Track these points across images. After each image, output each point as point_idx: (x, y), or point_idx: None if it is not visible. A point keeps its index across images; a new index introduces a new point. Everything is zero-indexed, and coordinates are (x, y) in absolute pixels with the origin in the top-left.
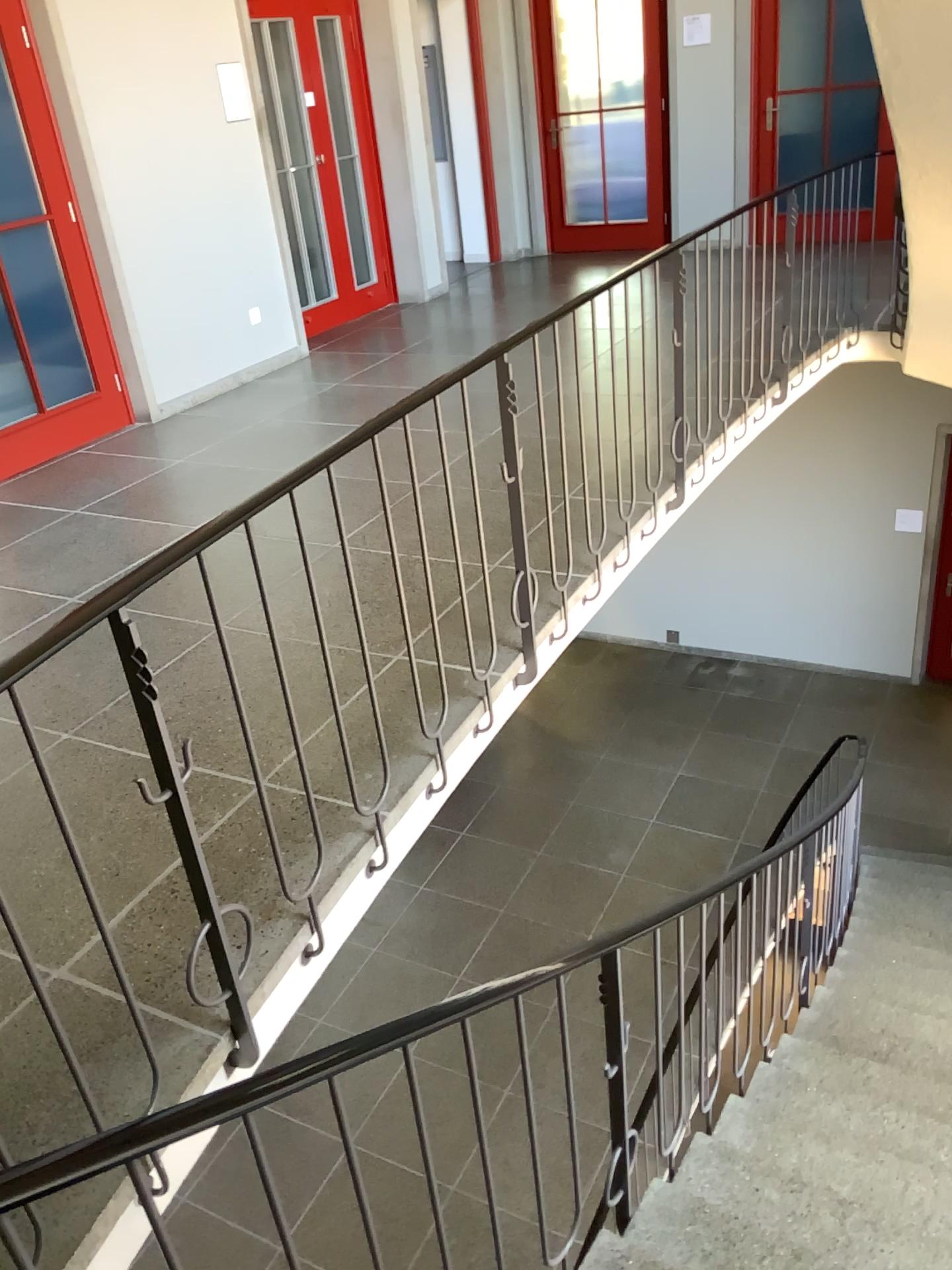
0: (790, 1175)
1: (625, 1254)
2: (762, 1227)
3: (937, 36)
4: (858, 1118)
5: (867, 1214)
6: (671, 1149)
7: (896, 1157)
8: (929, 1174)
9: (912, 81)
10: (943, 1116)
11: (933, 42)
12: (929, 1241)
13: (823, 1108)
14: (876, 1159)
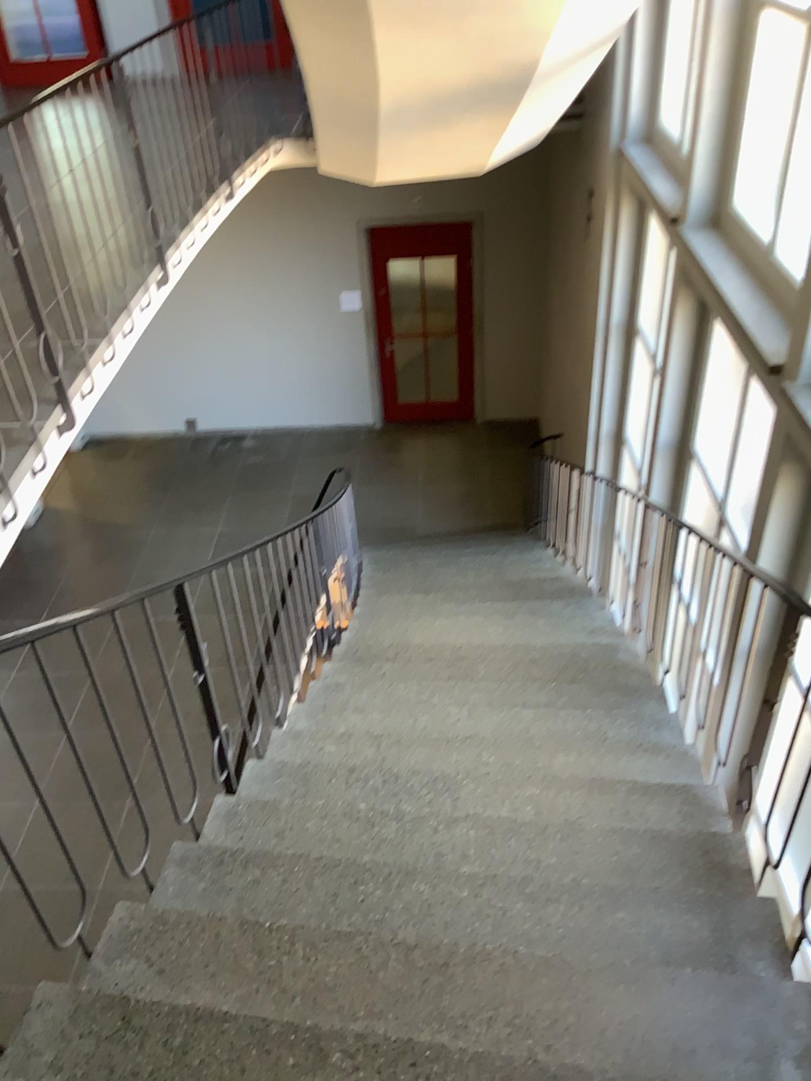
0: (340, 734)
1: (236, 805)
2: (326, 764)
3: None
4: (380, 694)
5: (393, 739)
6: (255, 738)
7: (407, 707)
8: (428, 709)
9: None
10: (433, 679)
11: None
12: (432, 741)
13: (357, 695)
14: (395, 711)
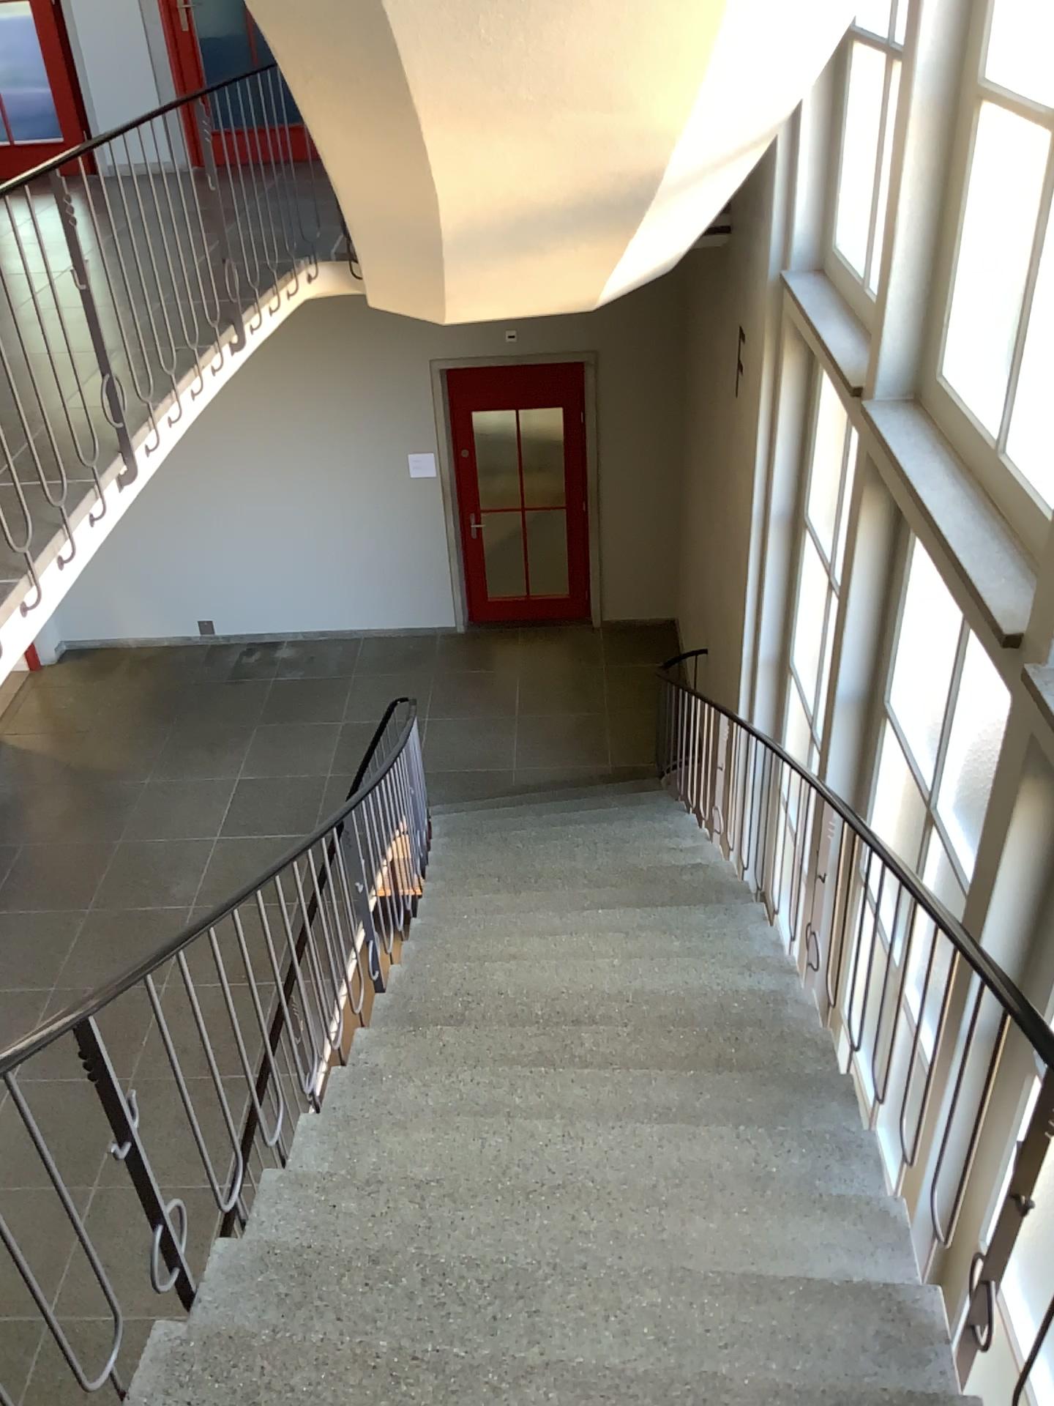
0: (366, 1177)
1: (187, 1336)
2: (338, 1244)
3: None
4: (434, 1091)
5: (445, 1186)
6: (230, 1201)
7: (471, 1118)
8: (503, 1122)
9: None
10: (514, 1060)
11: None
12: (504, 1189)
13: (399, 1094)
14: (453, 1127)
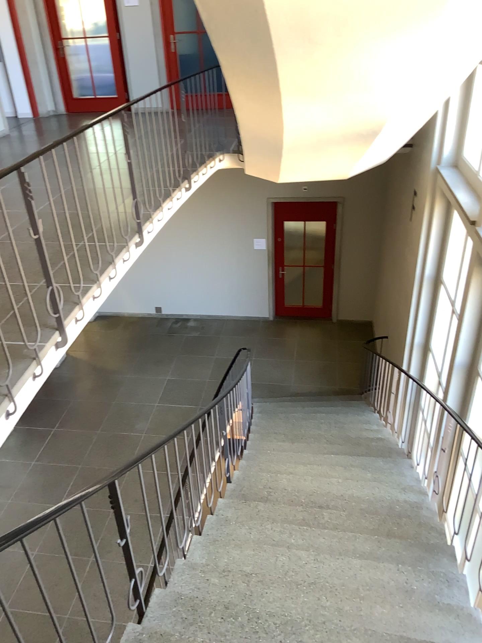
0: (223, 568)
1: (141, 632)
2: (210, 598)
3: (227, 6)
4: (254, 531)
5: (259, 577)
6: (163, 572)
7: (271, 546)
8: (286, 550)
9: (220, 28)
10: (291, 521)
11: (226, 9)
12: (286, 582)
13: (238, 531)
14: (263, 549)
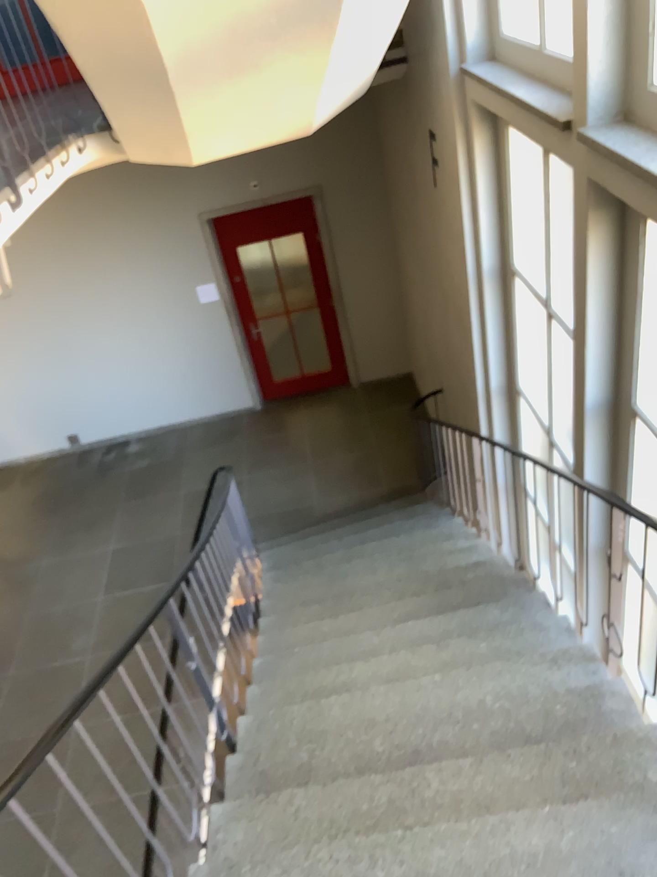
0: None
1: None
2: None
3: None
4: None
5: None
6: None
7: None
8: None
9: None
10: (369, 818)
11: None
12: None
13: None
14: None
